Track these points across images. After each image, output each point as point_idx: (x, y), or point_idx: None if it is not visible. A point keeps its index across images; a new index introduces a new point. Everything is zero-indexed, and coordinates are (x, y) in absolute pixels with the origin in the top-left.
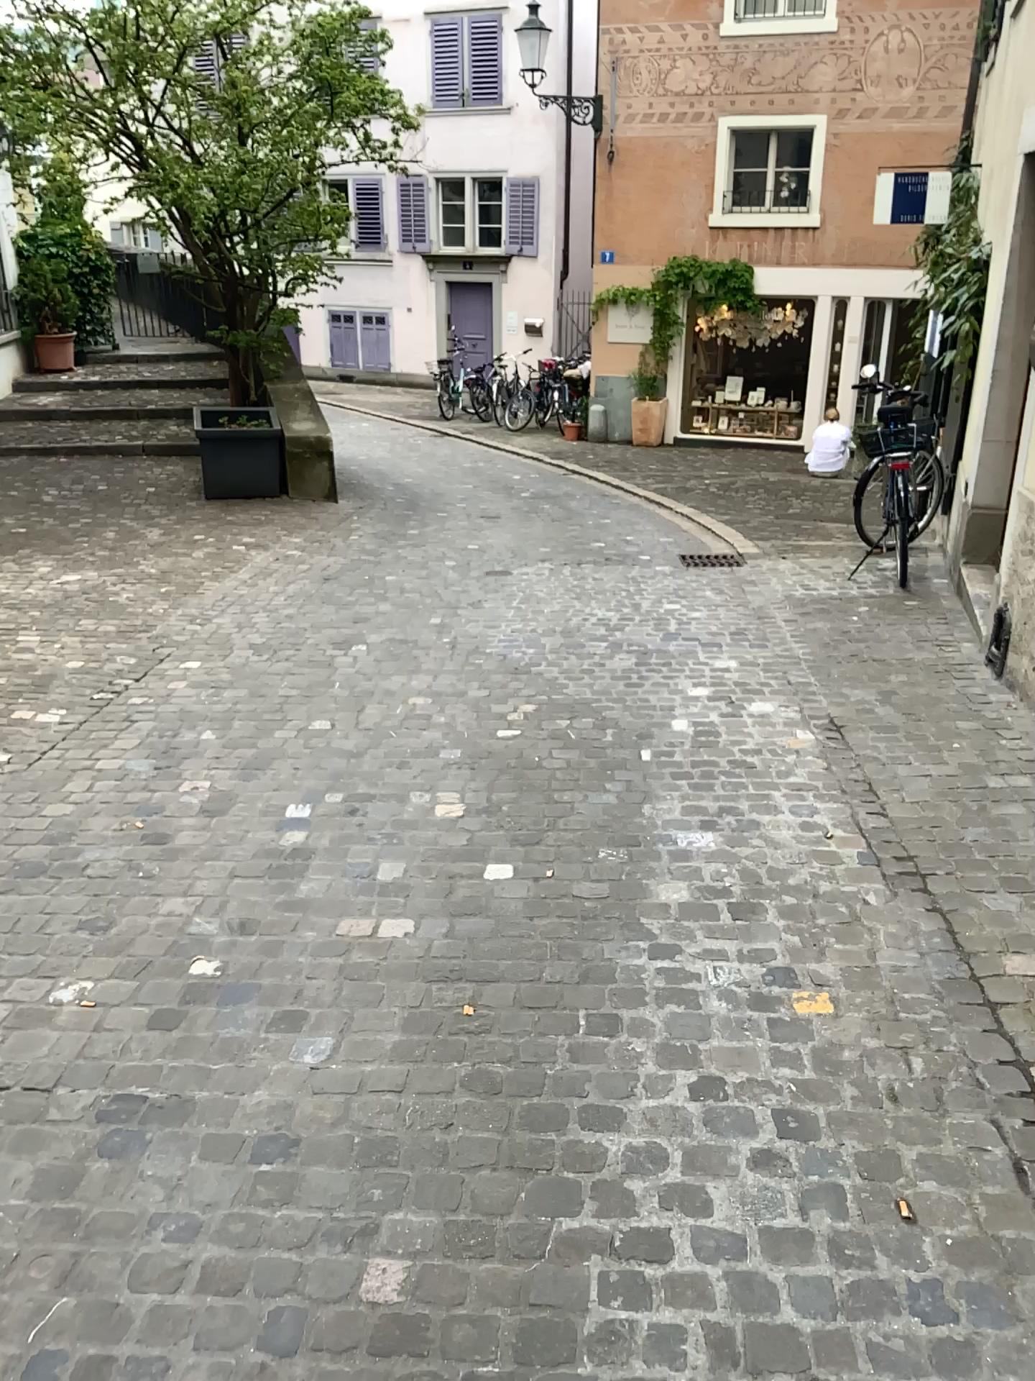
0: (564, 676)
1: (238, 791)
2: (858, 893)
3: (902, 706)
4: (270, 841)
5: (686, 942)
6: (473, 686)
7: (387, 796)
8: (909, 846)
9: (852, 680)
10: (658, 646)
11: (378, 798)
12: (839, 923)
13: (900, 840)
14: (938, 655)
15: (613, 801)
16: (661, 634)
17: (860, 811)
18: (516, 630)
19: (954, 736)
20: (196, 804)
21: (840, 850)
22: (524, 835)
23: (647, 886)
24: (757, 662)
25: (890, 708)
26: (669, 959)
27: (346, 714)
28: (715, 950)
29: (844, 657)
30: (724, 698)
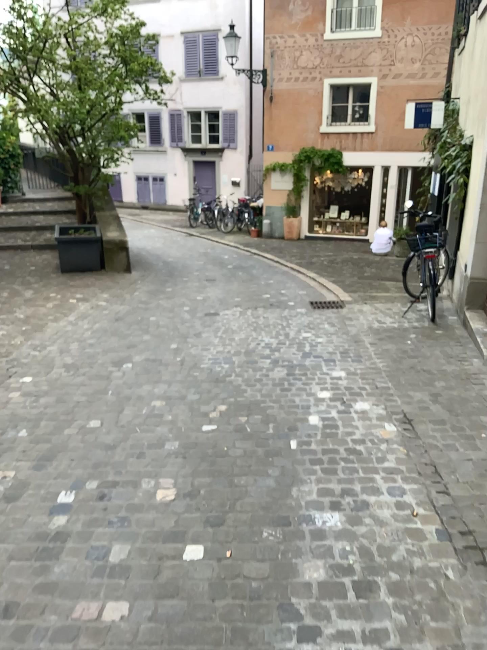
0: (244, 386)
1: (31, 480)
2: (440, 571)
3: (445, 405)
4: (42, 524)
5: (323, 625)
6: (189, 394)
7: (126, 483)
8: (468, 523)
9: (414, 387)
10: (299, 363)
11: (120, 486)
12: (432, 604)
13: (461, 518)
14: (461, 368)
15: (272, 486)
16: (300, 355)
17: (431, 492)
18: (218, 353)
19: (481, 429)
20: (1, 493)
21: (423, 528)
22: (212, 517)
23: (294, 566)
24: (356, 374)
25: (439, 407)
26: (310, 644)
27: (110, 416)
28: (344, 635)
29: (406, 370)
30: (338, 401)
